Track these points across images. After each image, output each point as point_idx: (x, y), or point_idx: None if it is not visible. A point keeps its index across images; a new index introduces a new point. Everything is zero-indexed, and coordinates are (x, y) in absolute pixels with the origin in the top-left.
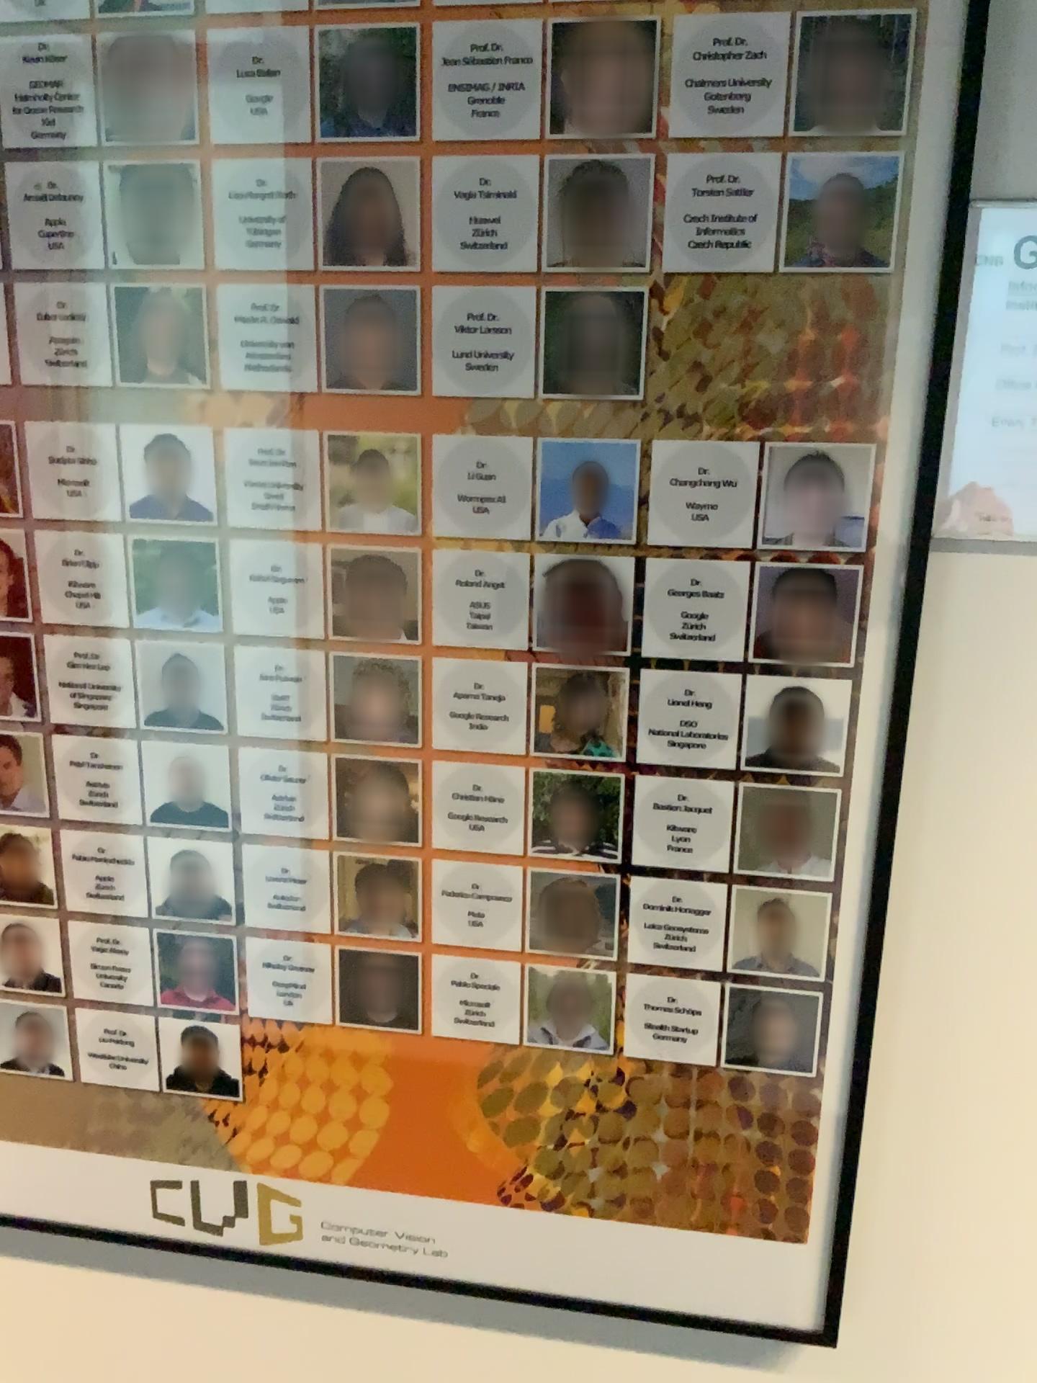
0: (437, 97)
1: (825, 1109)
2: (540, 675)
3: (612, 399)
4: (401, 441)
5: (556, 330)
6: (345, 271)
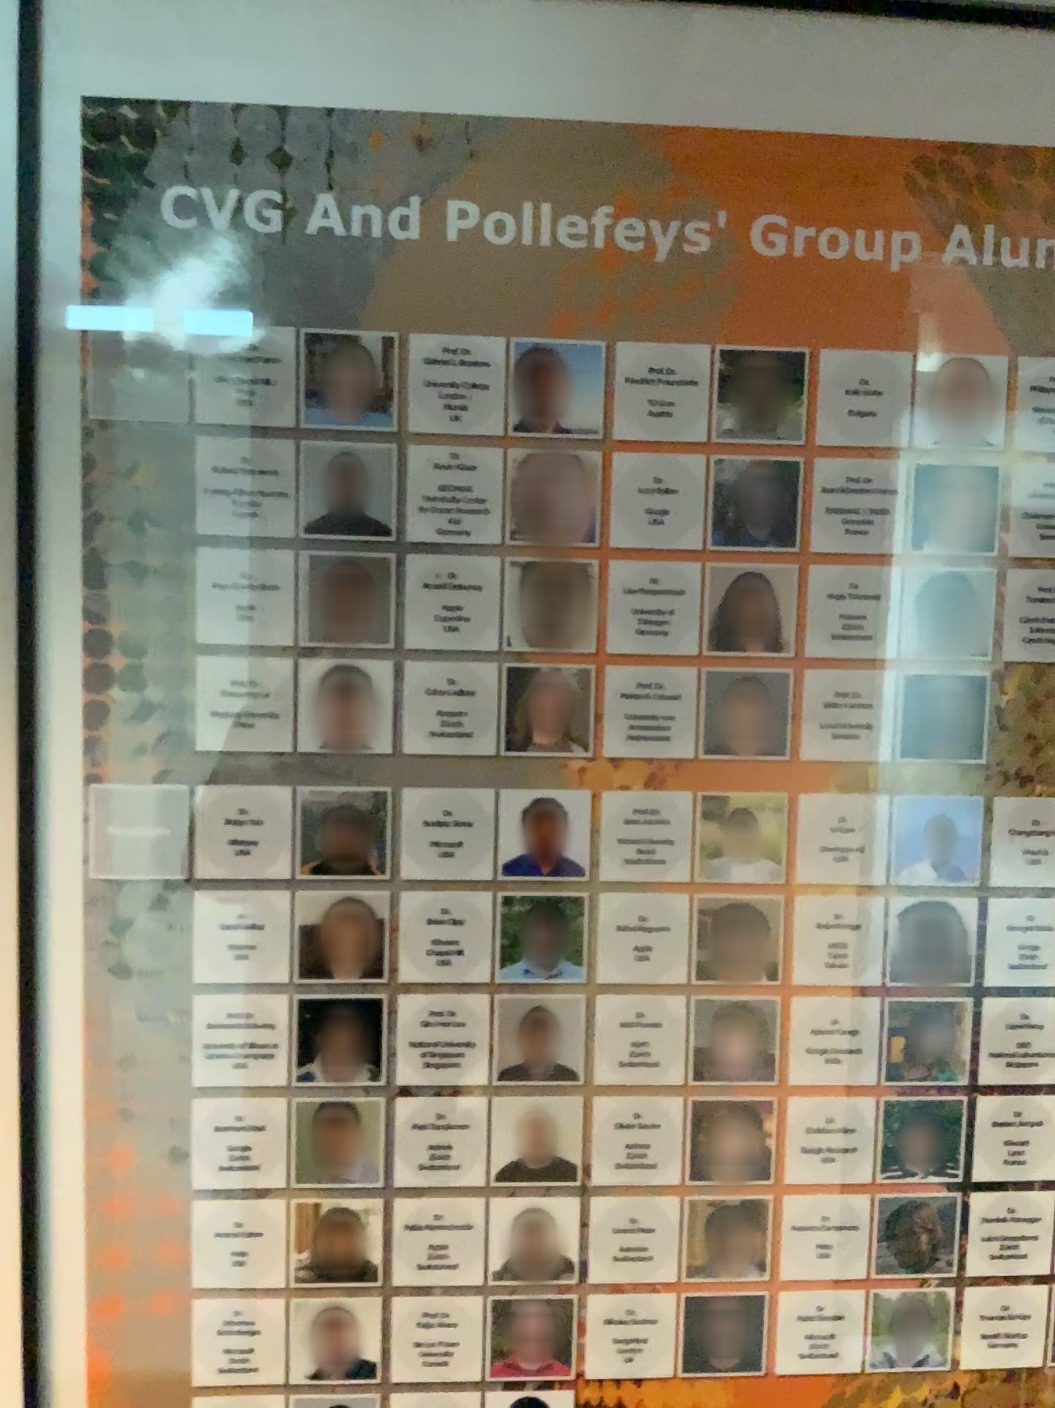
0: (808, 514)
1: None
2: (883, 1007)
3: (950, 762)
4: (762, 800)
5: (903, 704)
6: (720, 654)
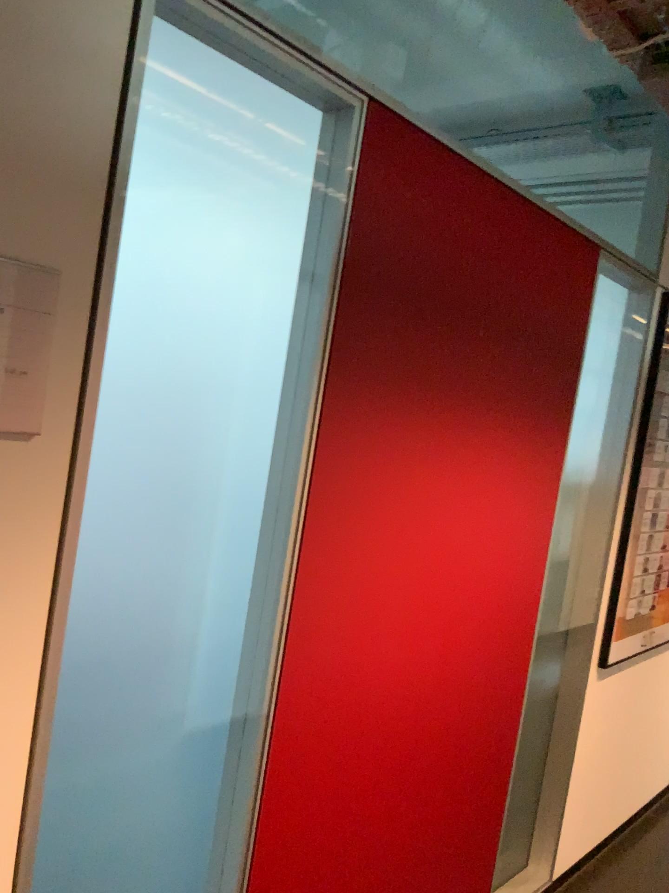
0: None
1: None
2: None
3: None
4: None
5: None
6: None
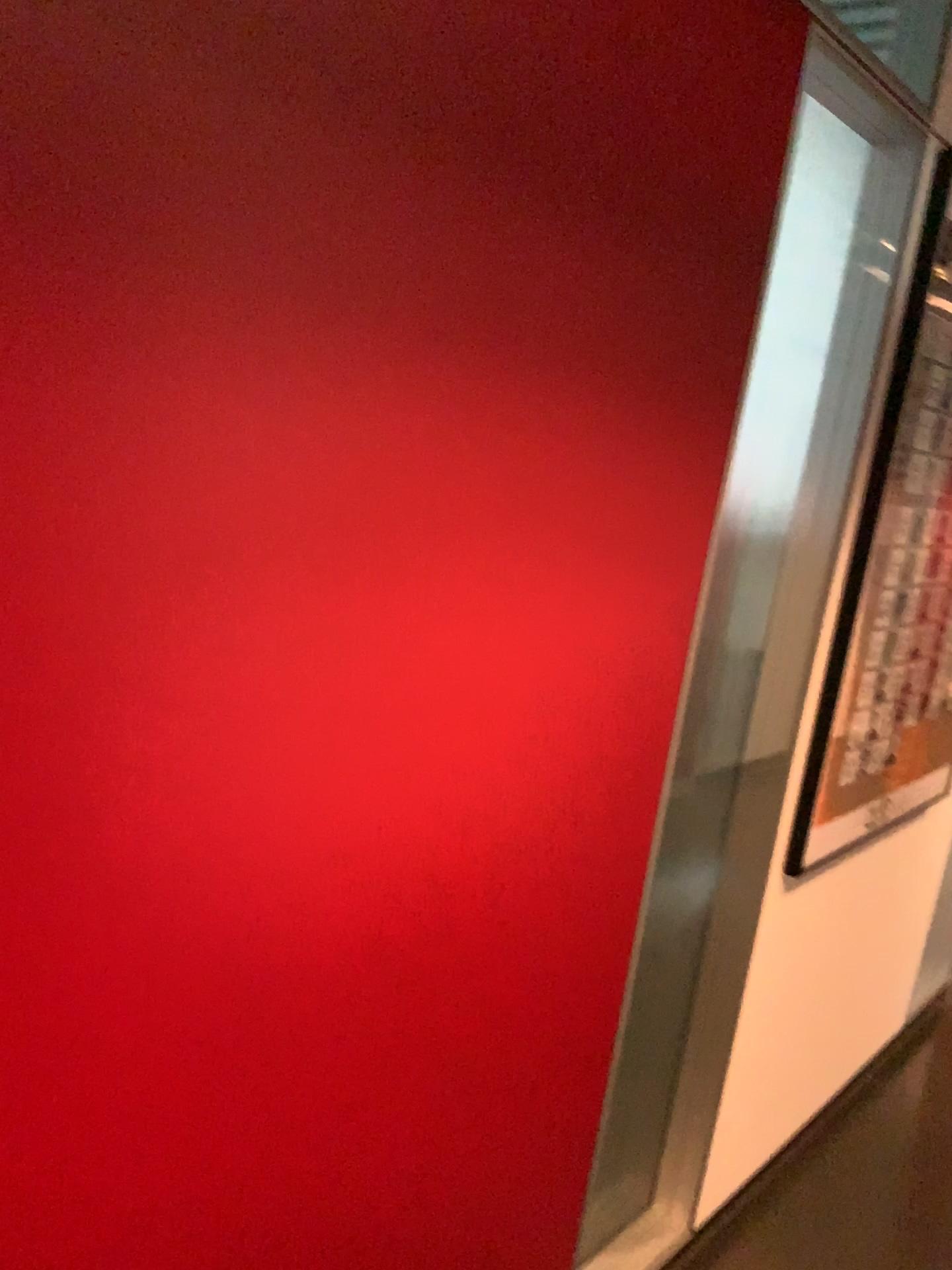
0: None
1: None
2: None
3: None
4: None
5: None
6: None
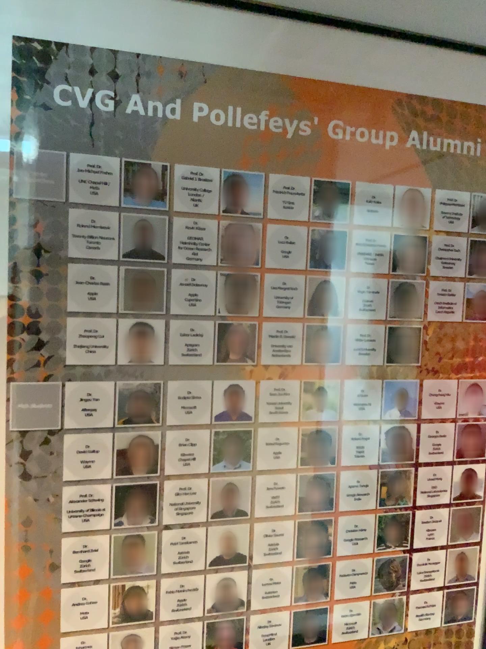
0: (349, 254)
1: (474, 634)
2: (377, 473)
3: (405, 364)
4: (328, 383)
5: (387, 339)
6: (311, 317)
